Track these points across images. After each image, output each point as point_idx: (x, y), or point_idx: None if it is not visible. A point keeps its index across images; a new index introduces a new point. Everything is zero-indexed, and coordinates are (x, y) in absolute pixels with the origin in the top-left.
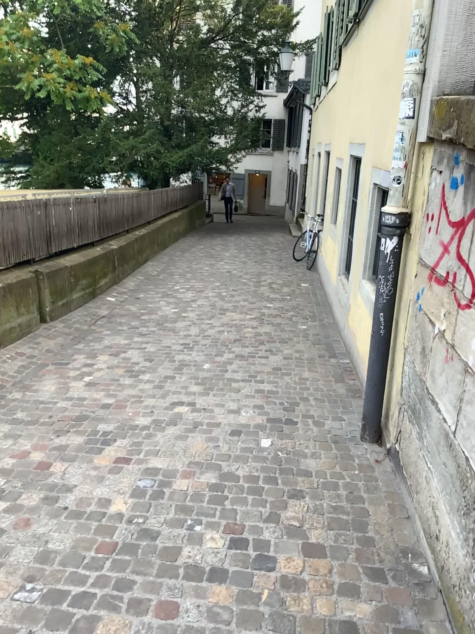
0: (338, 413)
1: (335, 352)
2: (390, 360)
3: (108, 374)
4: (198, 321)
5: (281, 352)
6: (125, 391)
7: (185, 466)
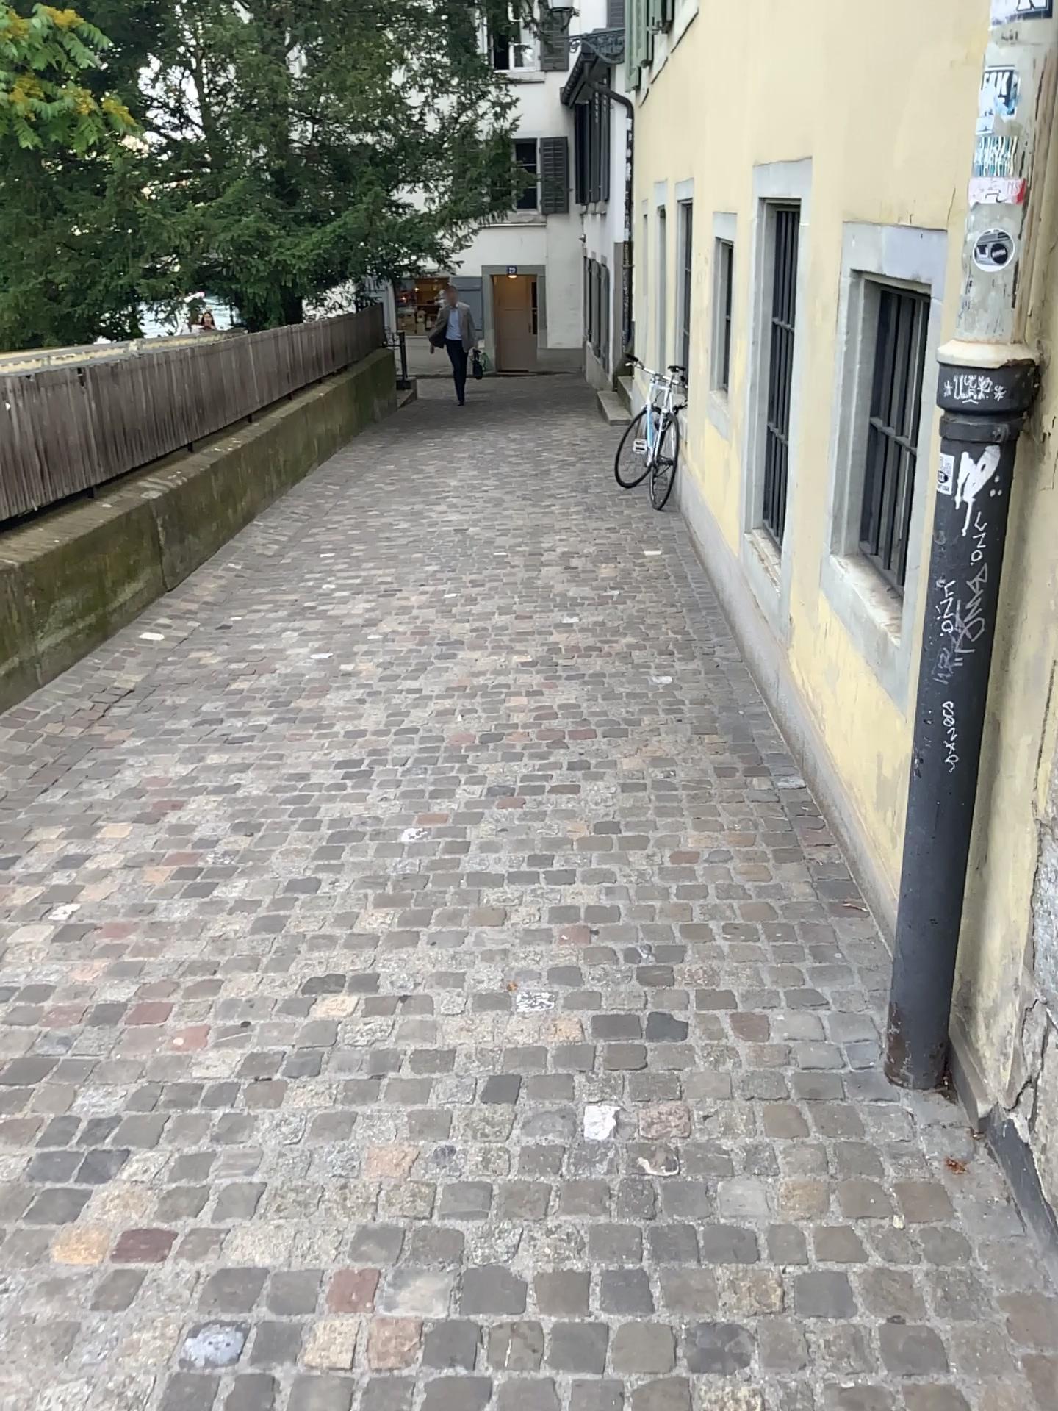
0: (804, 983)
1: (762, 758)
2: (974, 843)
3: (122, 895)
4: (383, 689)
5: (614, 772)
6: (171, 955)
7: (344, 1255)
